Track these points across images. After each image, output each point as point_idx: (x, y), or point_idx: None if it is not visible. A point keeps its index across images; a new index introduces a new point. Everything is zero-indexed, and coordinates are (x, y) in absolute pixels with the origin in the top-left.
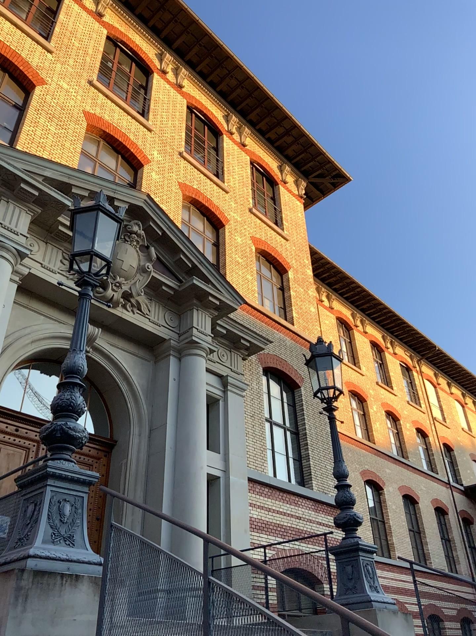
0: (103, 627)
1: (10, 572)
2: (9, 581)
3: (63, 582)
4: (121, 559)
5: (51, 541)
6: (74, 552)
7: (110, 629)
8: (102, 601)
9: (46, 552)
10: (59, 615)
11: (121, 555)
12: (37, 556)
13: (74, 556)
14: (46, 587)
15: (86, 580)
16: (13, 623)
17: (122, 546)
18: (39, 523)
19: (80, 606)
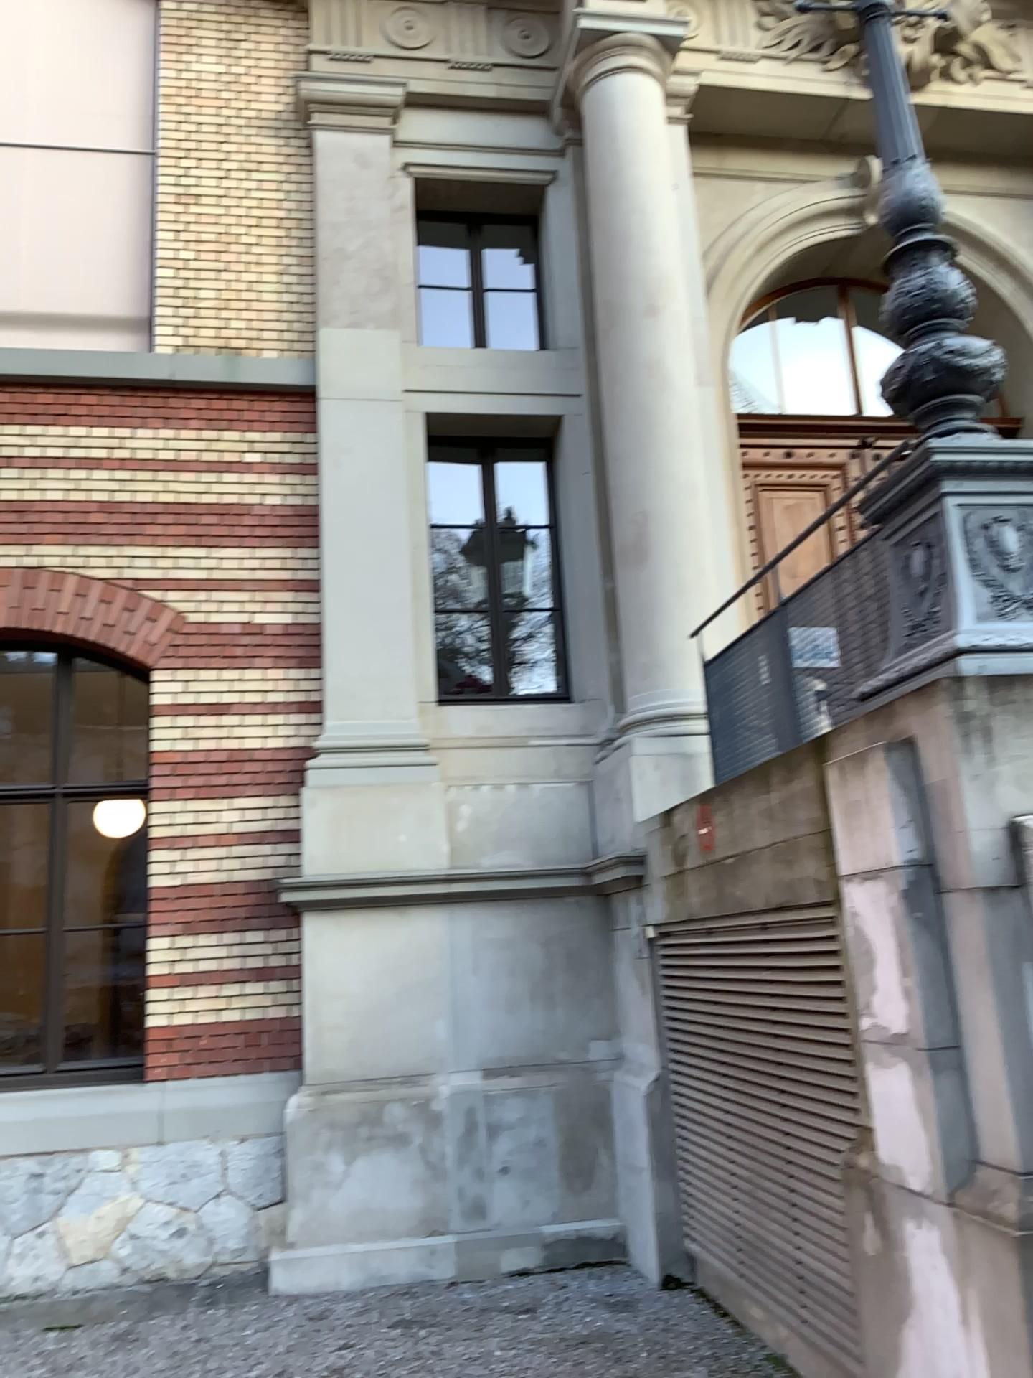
0: None
1: (926, 692)
2: (932, 707)
3: None
4: None
5: (996, 615)
6: None
7: None
8: None
9: (995, 637)
10: None
11: None
12: (977, 650)
13: None
14: (1025, 708)
15: None
16: (977, 788)
17: None
18: (955, 580)
19: None
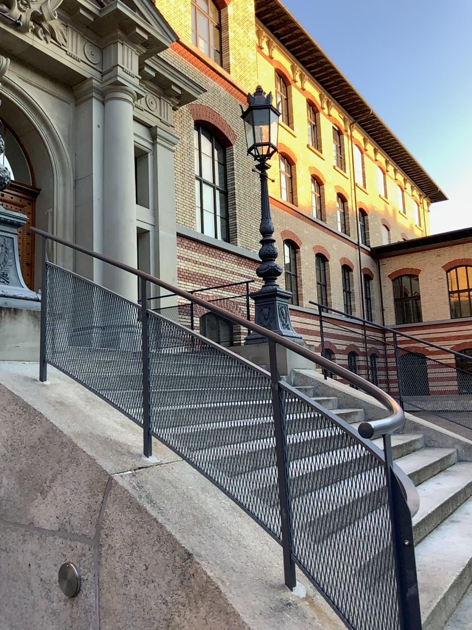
0: (46, 351)
1: None
2: None
3: (2, 314)
4: (59, 294)
5: None
6: (10, 288)
7: (53, 352)
8: (43, 329)
9: None
10: (2, 341)
11: (59, 291)
12: None
13: (11, 292)
14: None
15: (25, 313)
16: None
17: (58, 282)
18: None
19: (21, 334)
